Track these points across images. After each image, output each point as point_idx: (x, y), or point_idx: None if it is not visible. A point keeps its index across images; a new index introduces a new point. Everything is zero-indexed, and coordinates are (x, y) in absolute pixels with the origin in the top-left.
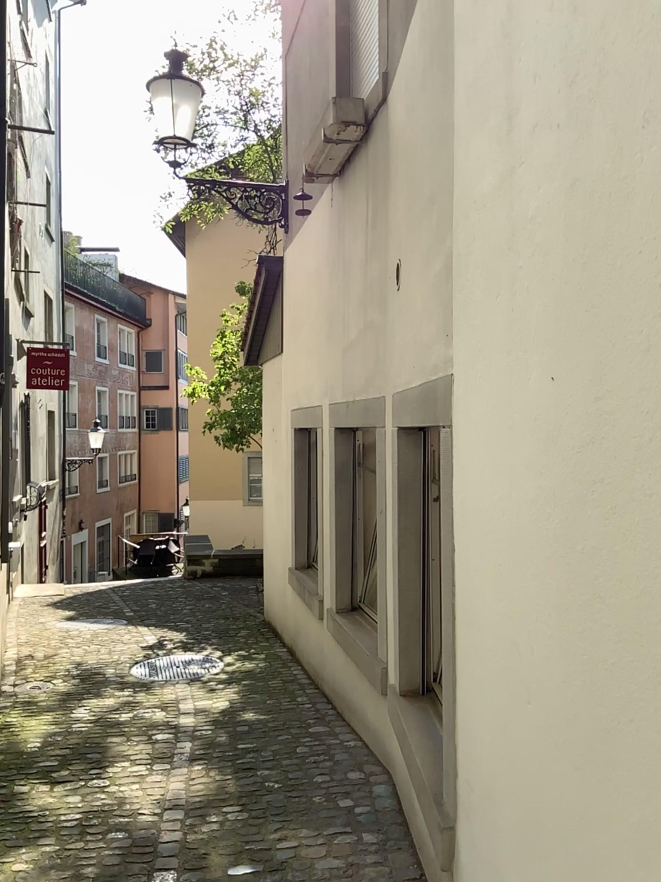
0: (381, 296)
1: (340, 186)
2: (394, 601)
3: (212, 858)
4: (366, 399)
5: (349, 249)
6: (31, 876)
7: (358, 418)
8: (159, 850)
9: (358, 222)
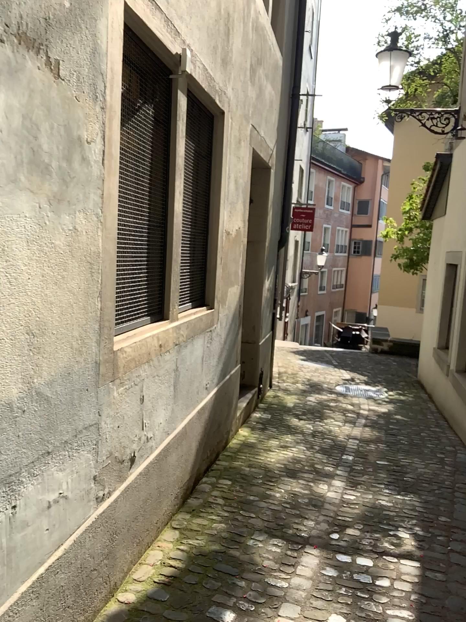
0: None
1: None
2: None
3: (370, 455)
4: None
5: None
6: (294, 442)
7: None
8: (346, 448)
9: None
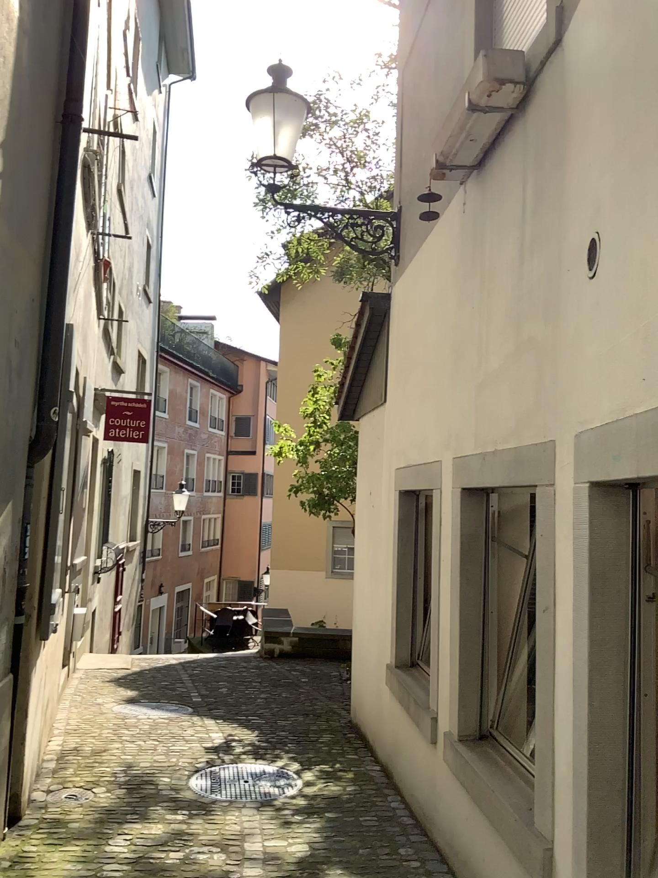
0: (550, 300)
1: (476, 184)
2: (574, 753)
3: None
4: (518, 447)
5: (491, 255)
6: None
7: (502, 474)
8: None
9: (508, 215)
